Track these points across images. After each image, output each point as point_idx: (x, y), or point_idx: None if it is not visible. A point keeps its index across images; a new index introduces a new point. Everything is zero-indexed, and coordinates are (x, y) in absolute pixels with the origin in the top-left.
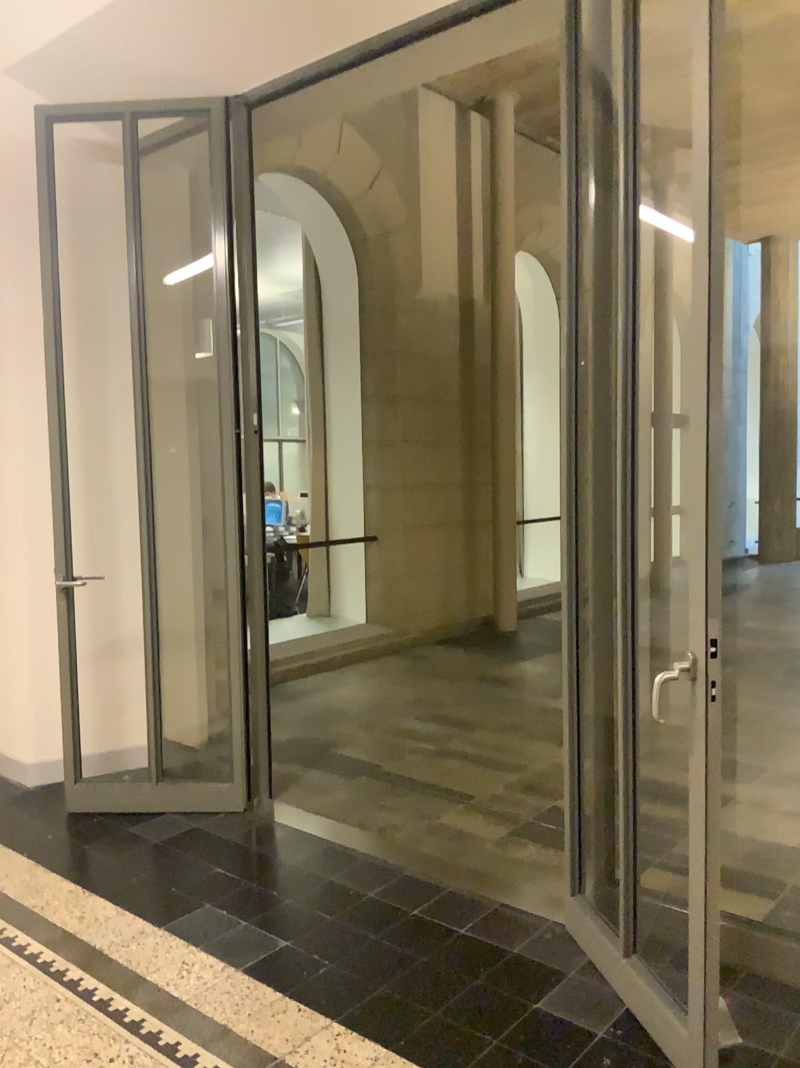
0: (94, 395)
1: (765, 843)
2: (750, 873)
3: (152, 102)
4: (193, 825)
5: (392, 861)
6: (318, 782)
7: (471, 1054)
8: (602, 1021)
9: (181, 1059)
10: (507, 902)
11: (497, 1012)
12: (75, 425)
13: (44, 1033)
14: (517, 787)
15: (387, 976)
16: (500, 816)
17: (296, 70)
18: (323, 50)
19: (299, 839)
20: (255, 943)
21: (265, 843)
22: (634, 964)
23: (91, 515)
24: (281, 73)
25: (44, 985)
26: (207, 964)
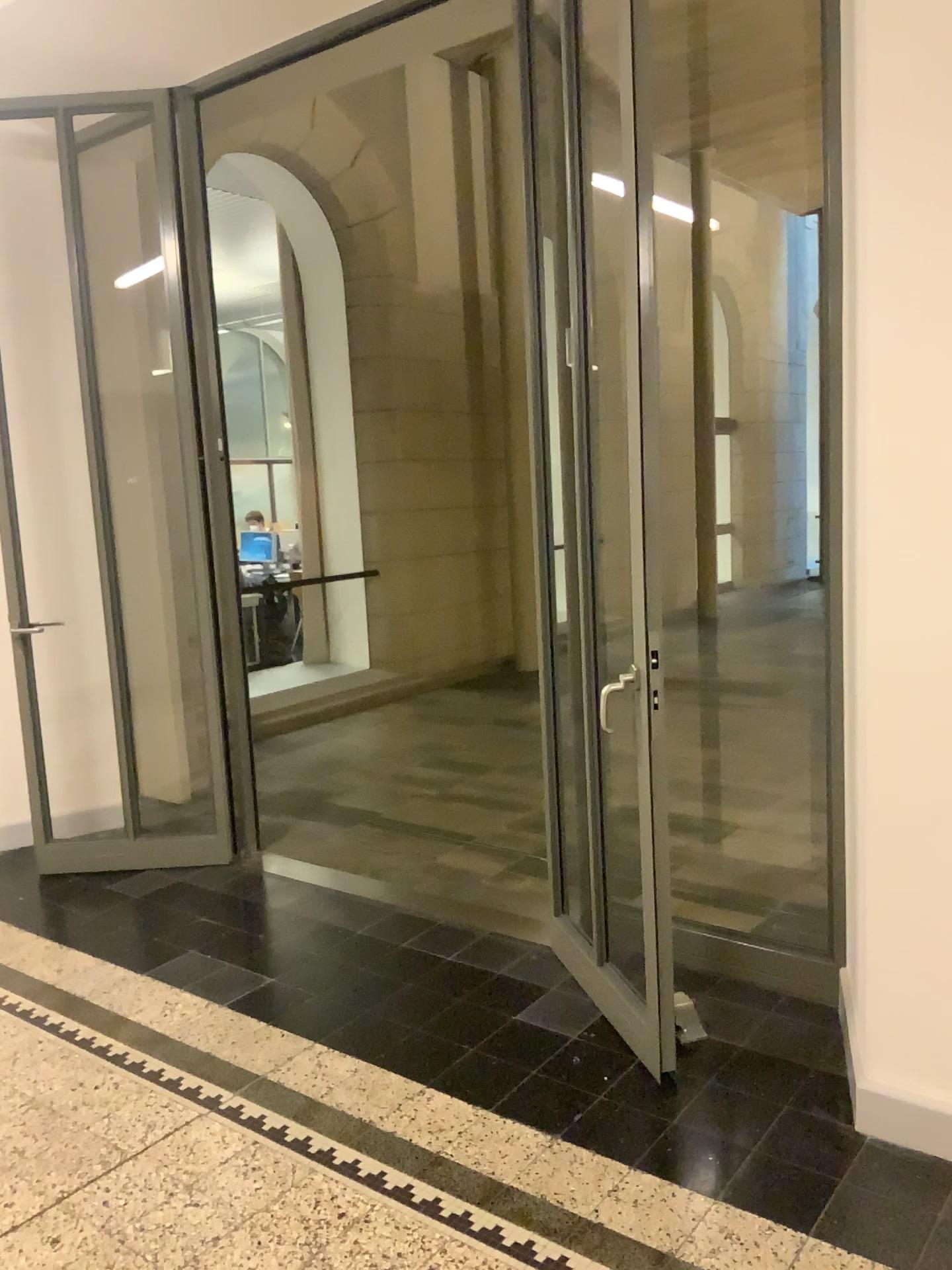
0: (42, 424)
1: (762, 865)
2: (741, 892)
3: (86, 93)
4: (176, 879)
5: (382, 901)
6: (310, 831)
7: (447, 1060)
8: (575, 1025)
9: (166, 1081)
10: (497, 931)
11: (476, 1024)
12: (22, 457)
13: (28, 1067)
14: (520, 826)
15: (370, 1000)
16: (498, 853)
17: (243, 59)
18: (272, 37)
19: (287, 886)
20: (240, 980)
21: (252, 892)
22: (609, 973)
23: (46, 556)
24: (228, 62)
25: (25, 1028)
26: (190, 1001)
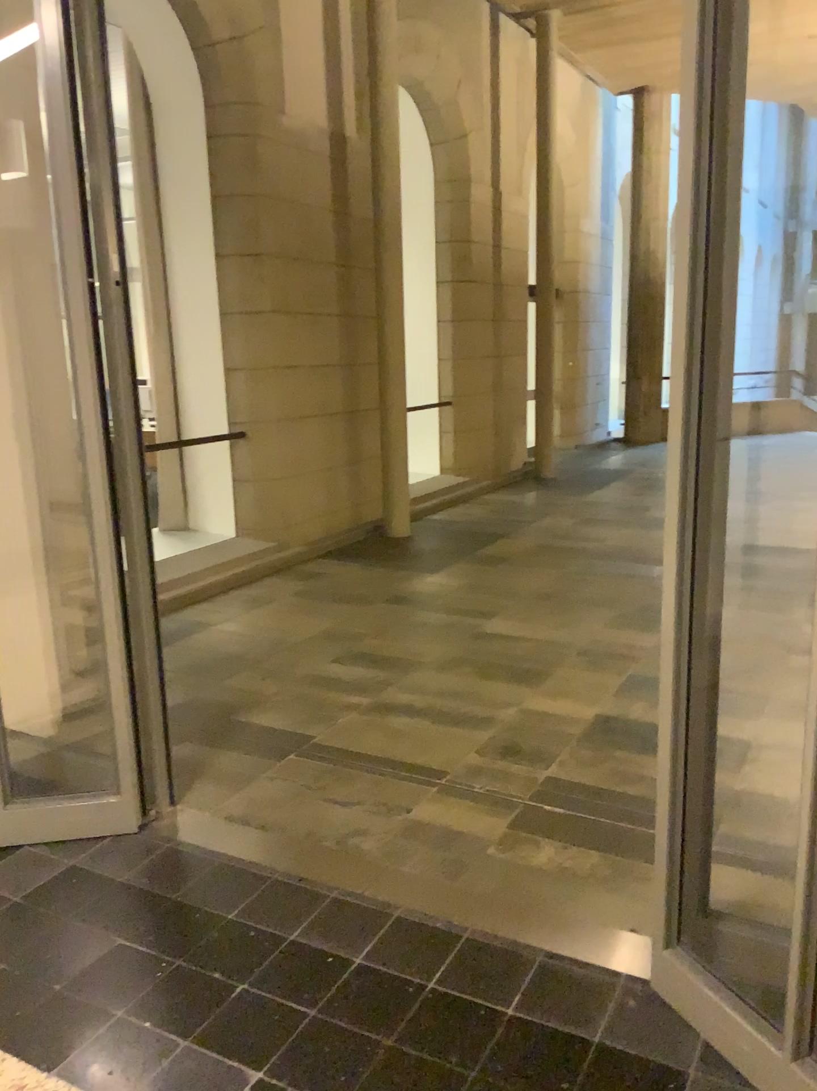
0: None
1: None
2: None
3: None
4: (69, 865)
5: (374, 898)
6: (235, 772)
7: None
8: None
9: None
10: (559, 955)
11: None
12: None
13: None
14: (495, 754)
15: None
16: (491, 802)
17: None
18: None
19: (232, 875)
20: None
21: (185, 889)
22: (806, 1069)
23: None
24: None
25: None
26: None
